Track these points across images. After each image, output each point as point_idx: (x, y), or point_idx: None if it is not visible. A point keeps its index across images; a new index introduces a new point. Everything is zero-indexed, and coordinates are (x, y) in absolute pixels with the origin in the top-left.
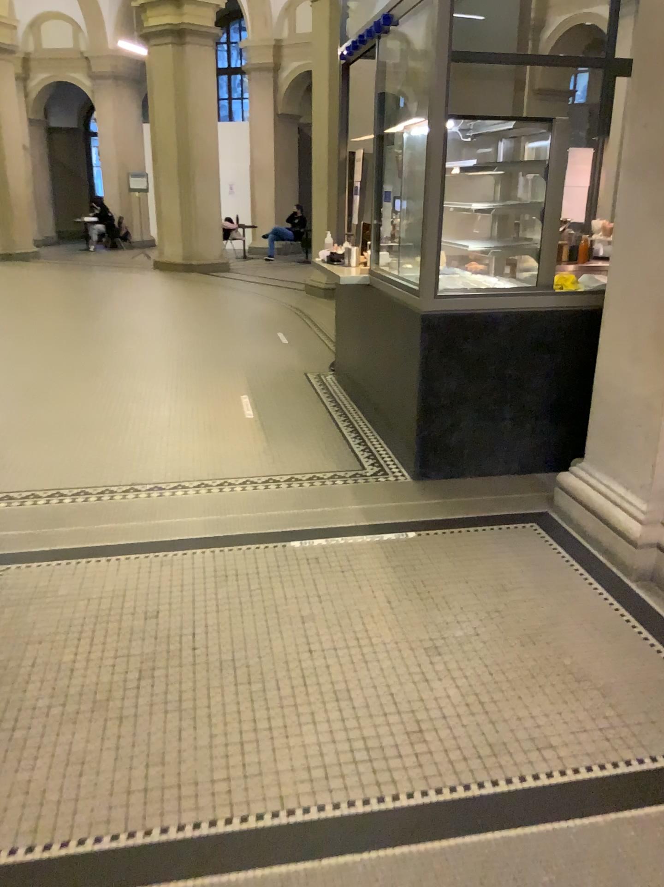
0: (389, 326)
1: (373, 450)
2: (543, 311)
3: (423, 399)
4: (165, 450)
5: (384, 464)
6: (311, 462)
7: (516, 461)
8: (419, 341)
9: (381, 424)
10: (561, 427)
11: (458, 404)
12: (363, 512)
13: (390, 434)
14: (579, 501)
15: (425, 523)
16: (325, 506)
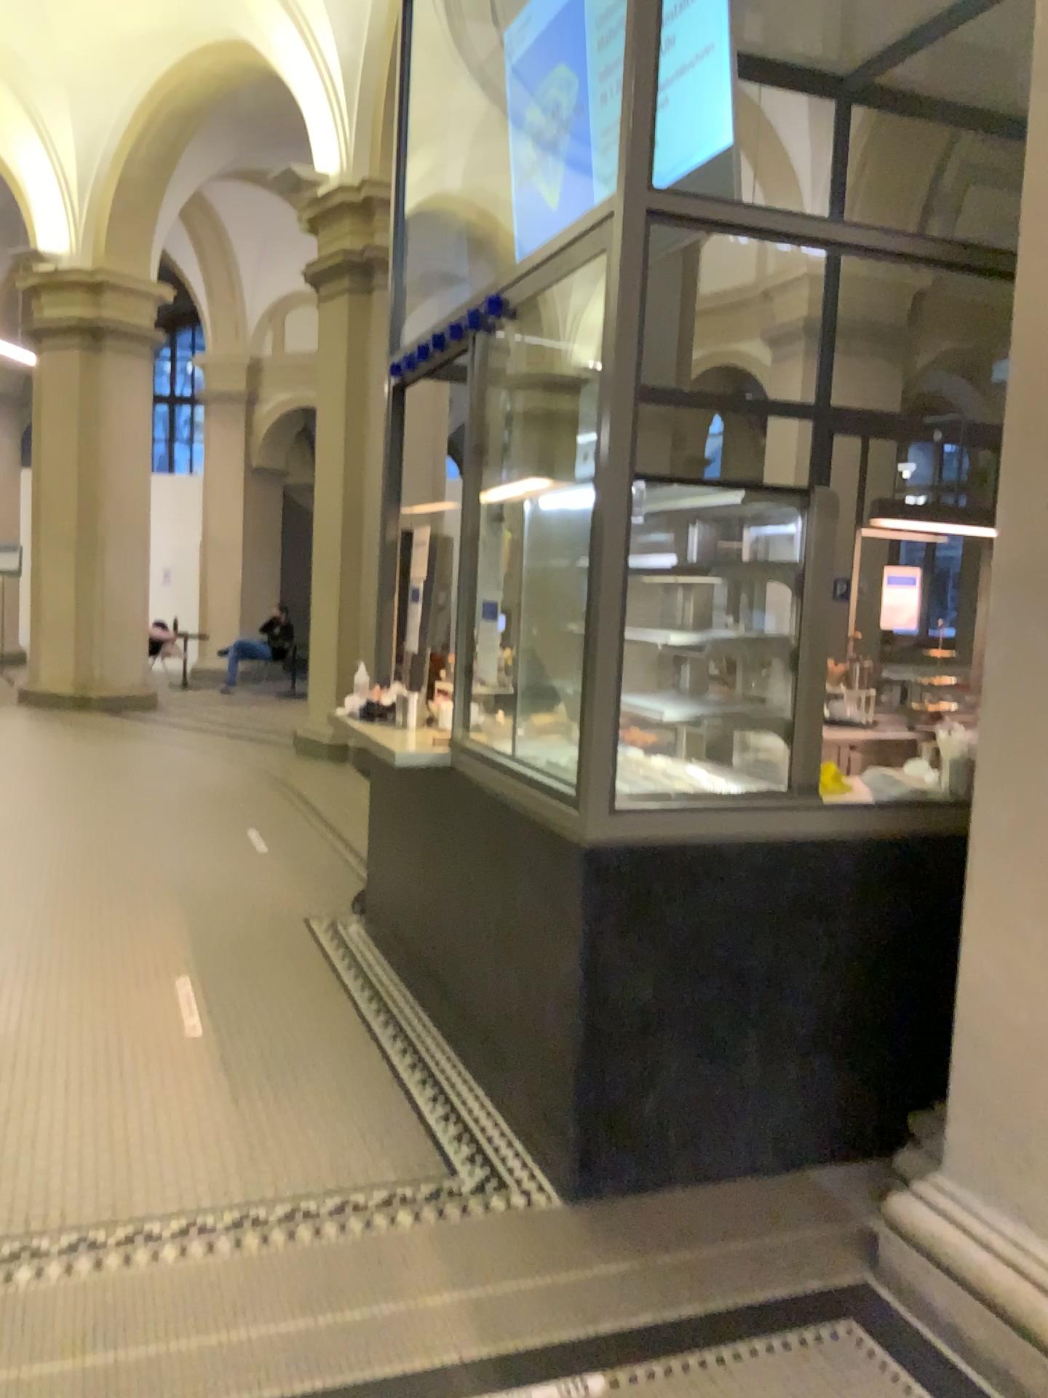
0: (496, 856)
1: (465, 1119)
2: (817, 841)
3: (585, 1026)
4: (2, 1136)
5: (493, 1156)
6: (335, 1157)
7: (768, 1145)
8: (577, 904)
9: (476, 1055)
10: (851, 1068)
11: (655, 1033)
12: (471, 1315)
13: (500, 1079)
14: (951, 1273)
15: (617, 1341)
16: (378, 1299)
